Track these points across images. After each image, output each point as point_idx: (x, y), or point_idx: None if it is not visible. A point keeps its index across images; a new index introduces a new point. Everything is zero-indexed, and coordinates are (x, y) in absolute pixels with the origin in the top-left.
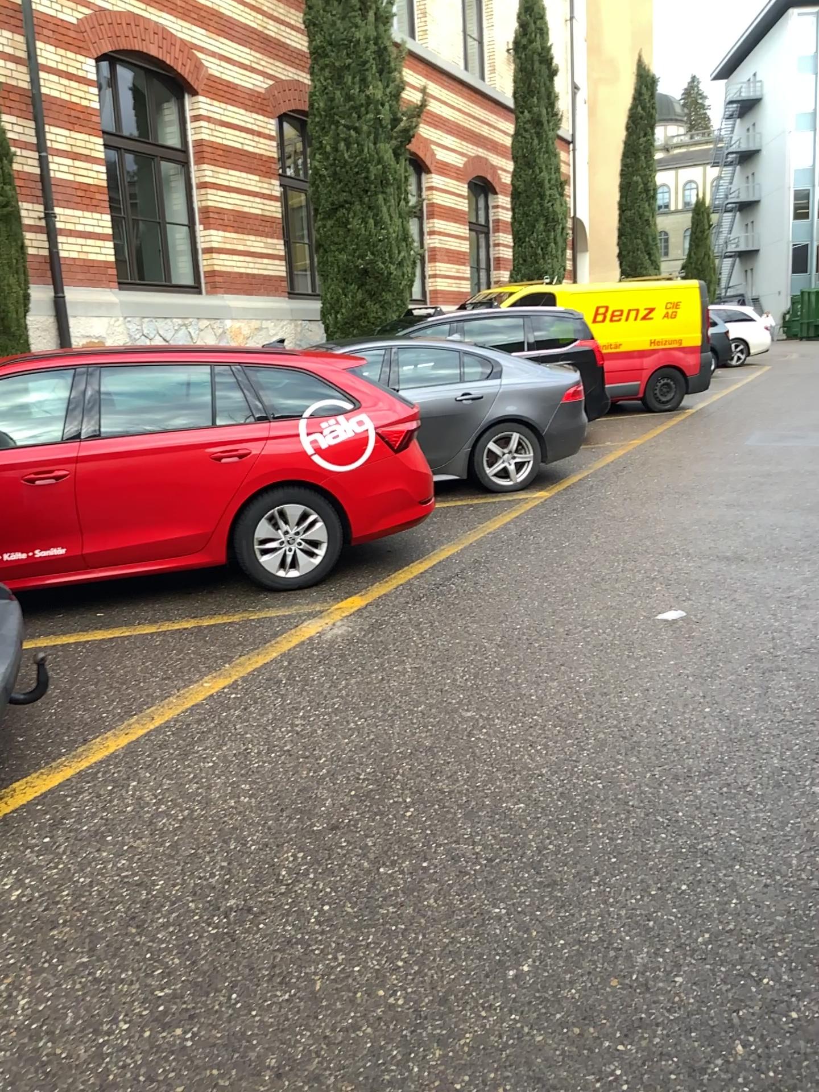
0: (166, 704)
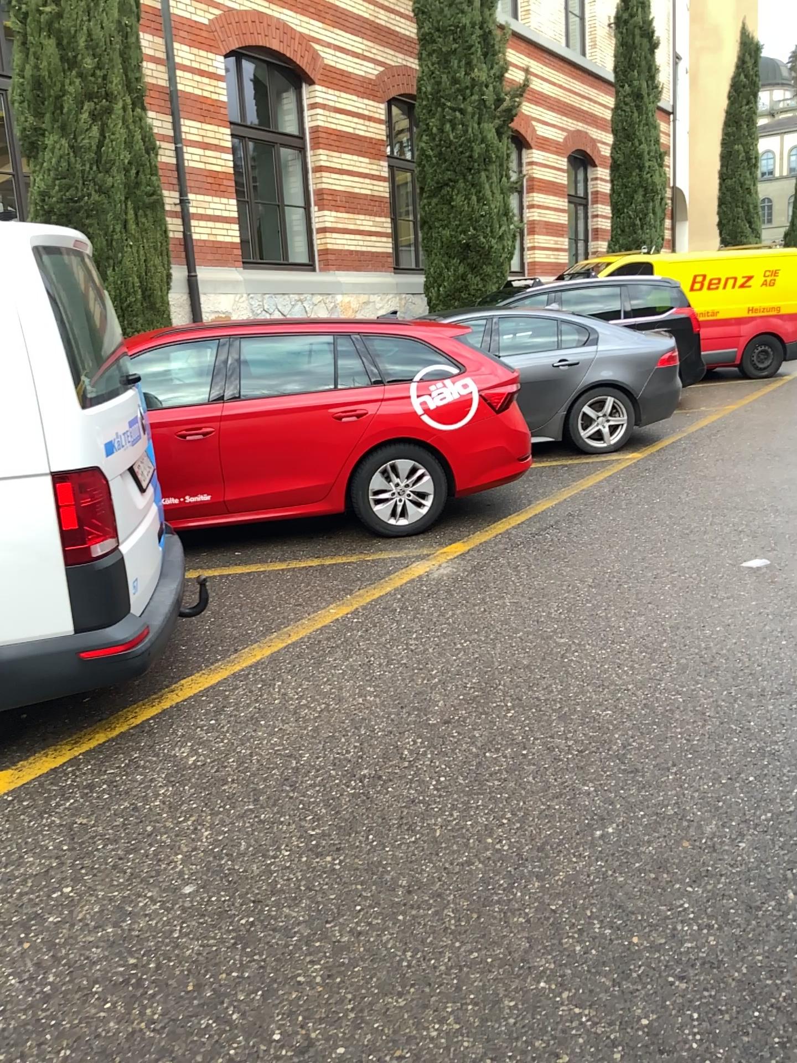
0: (295, 632)
